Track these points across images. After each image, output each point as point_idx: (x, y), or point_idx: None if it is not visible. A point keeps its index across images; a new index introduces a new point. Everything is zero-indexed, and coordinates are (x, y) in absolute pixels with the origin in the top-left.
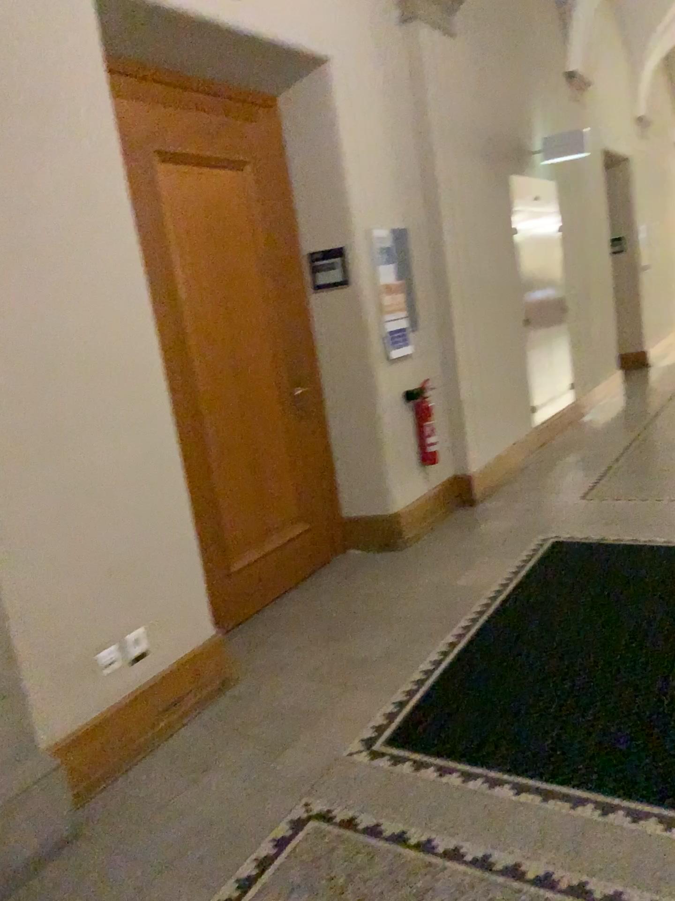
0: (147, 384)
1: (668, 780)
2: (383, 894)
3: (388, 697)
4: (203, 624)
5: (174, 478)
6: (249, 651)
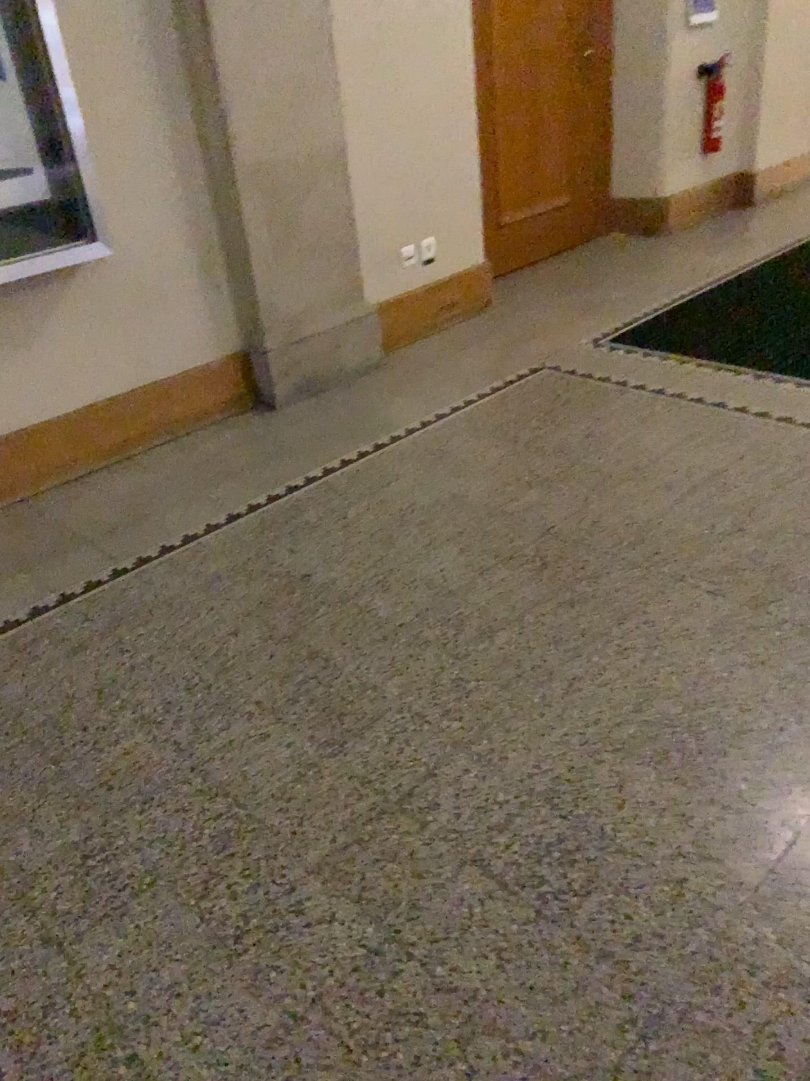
0: (457, 23)
1: None
2: (588, 396)
3: (618, 319)
4: (477, 251)
5: (469, 116)
6: (509, 289)
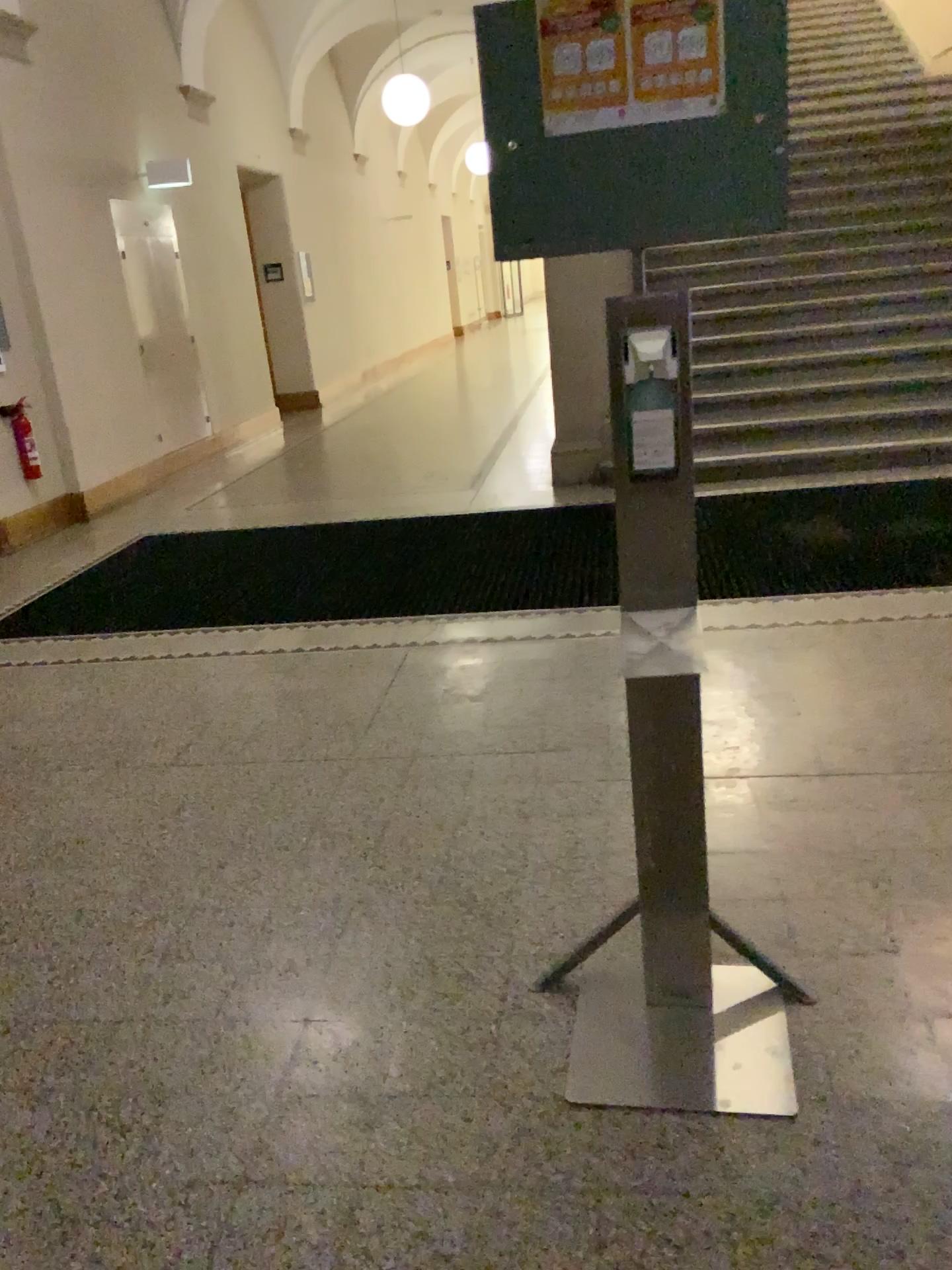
0: None
1: (152, 622)
2: None
3: None
4: None
5: None
6: None
